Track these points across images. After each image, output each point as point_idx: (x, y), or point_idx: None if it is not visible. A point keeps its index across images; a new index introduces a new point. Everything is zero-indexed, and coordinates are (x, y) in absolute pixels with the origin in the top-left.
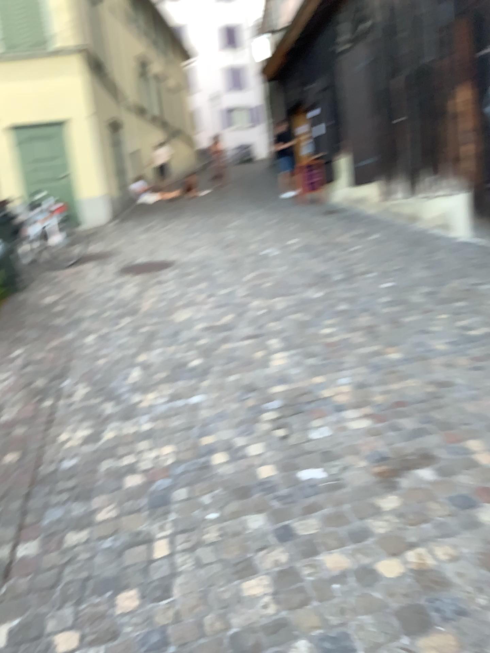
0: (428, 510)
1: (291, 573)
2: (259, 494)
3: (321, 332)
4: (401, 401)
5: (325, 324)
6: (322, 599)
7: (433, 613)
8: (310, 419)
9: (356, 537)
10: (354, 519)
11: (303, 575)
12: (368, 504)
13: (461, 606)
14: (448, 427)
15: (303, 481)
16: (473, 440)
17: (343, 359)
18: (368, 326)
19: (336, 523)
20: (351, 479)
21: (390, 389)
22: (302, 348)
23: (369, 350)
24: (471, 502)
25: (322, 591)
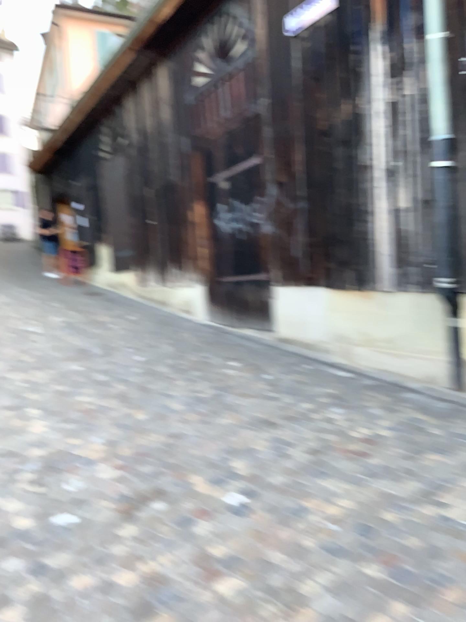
0: (157, 530)
1: (41, 597)
2: (13, 541)
3: (77, 400)
4: (142, 451)
5: (80, 392)
6: (68, 611)
7: (156, 602)
8: (63, 474)
9: (100, 560)
10: (99, 546)
11: (52, 597)
12: (110, 533)
13: (177, 592)
14: (177, 467)
15: (55, 524)
16: (195, 475)
17: (95, 421)
18: (119, 392)
19: (82, 552)
20: (97, 516)
21: (134, 443)
22: (58, 414)
23: (118, 413)
24: (190, 520)
25: (69, 605)
